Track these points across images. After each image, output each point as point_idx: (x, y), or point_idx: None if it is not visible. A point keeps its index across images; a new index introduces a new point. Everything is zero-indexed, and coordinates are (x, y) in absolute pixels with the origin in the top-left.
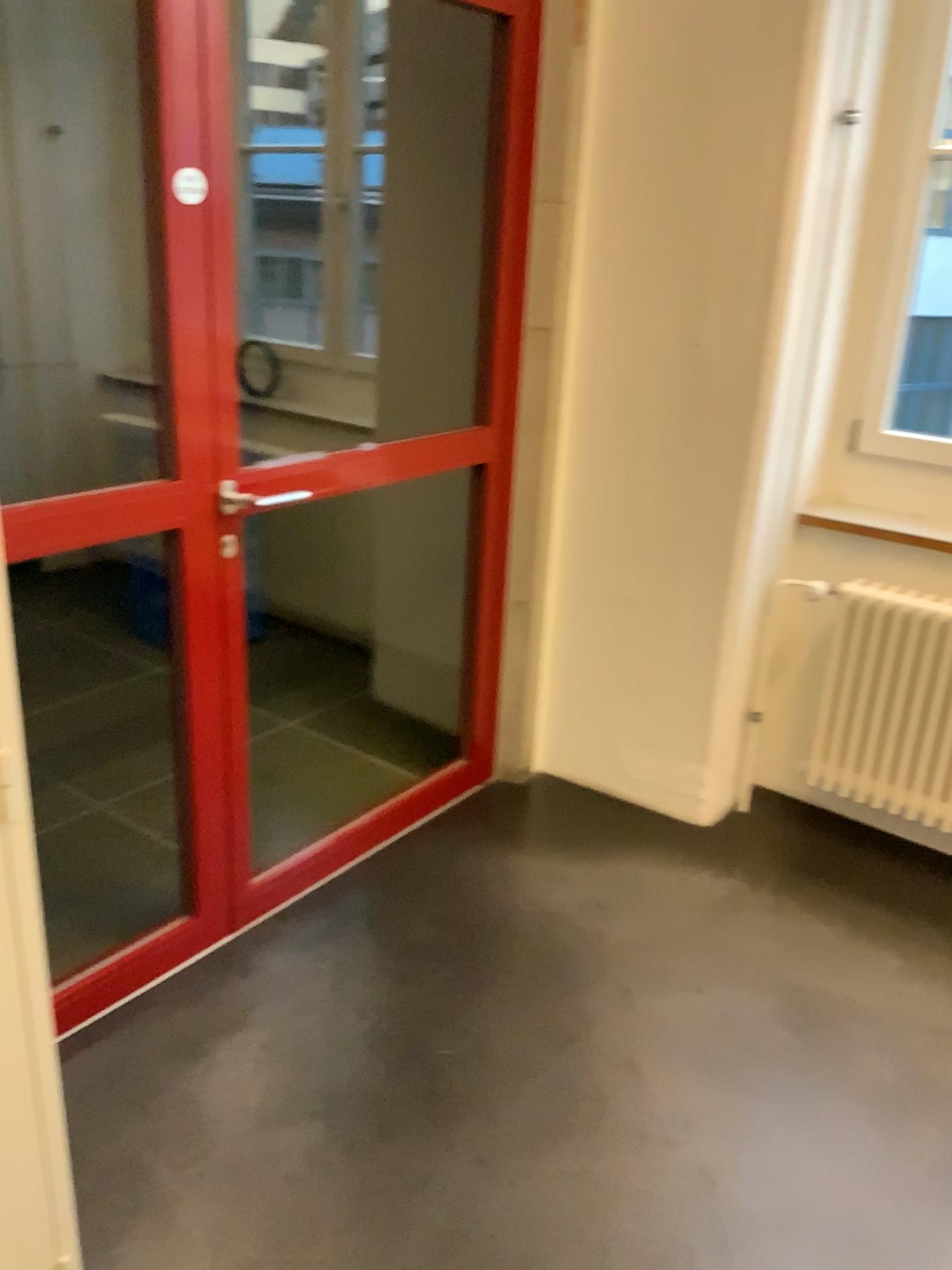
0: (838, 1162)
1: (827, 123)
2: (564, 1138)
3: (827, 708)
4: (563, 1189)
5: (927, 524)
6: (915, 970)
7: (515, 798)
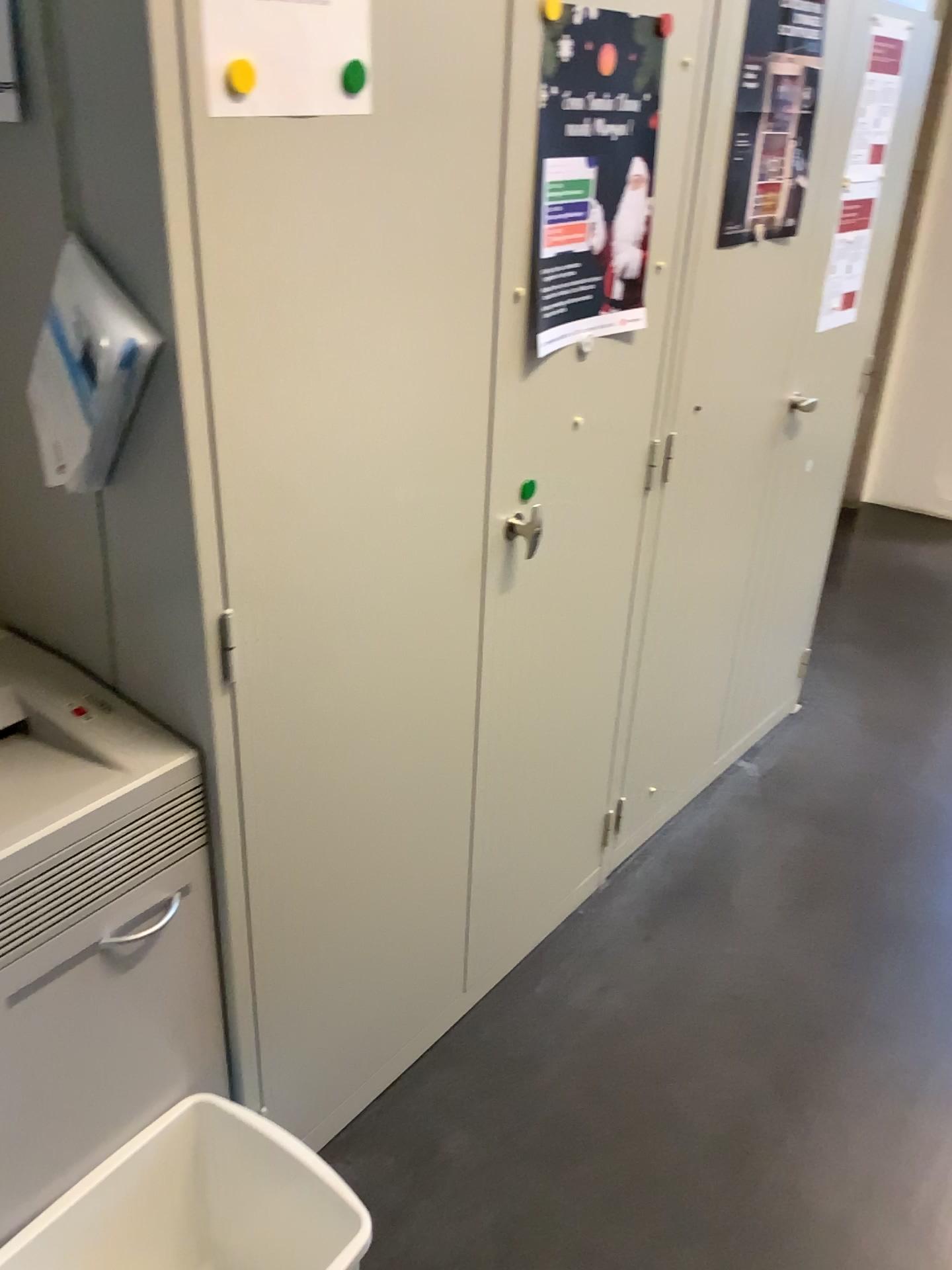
0: None
1: None
2: None
3: None
4: None
5: None
6: None
7: (858, 516)
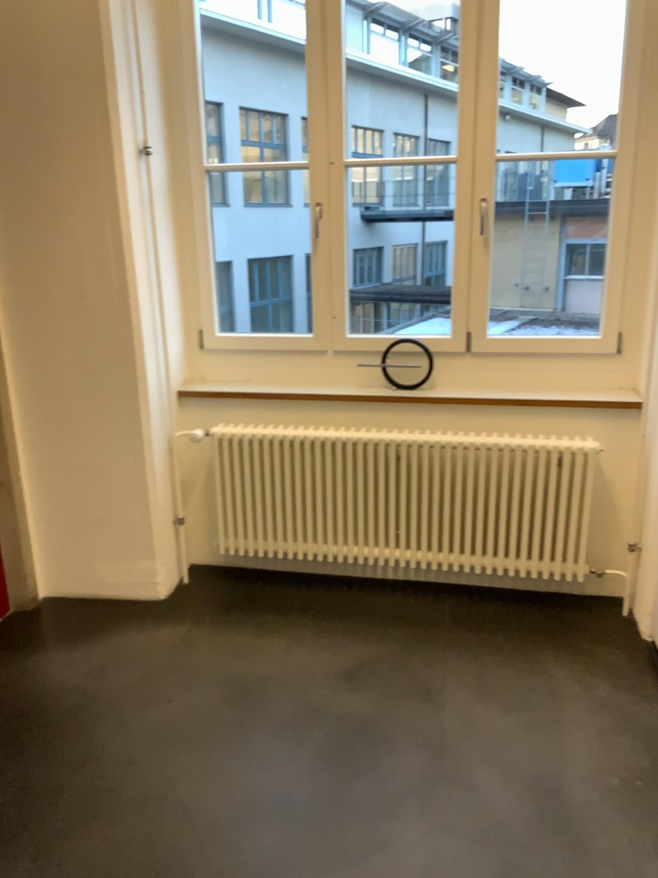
0: (264, 768)
1: (136, 155)
2: (92, 822)
3: (220, 506)
4: (95, 854)
5: (253, 383)
6: (296, 645)
7: (29, 619)
